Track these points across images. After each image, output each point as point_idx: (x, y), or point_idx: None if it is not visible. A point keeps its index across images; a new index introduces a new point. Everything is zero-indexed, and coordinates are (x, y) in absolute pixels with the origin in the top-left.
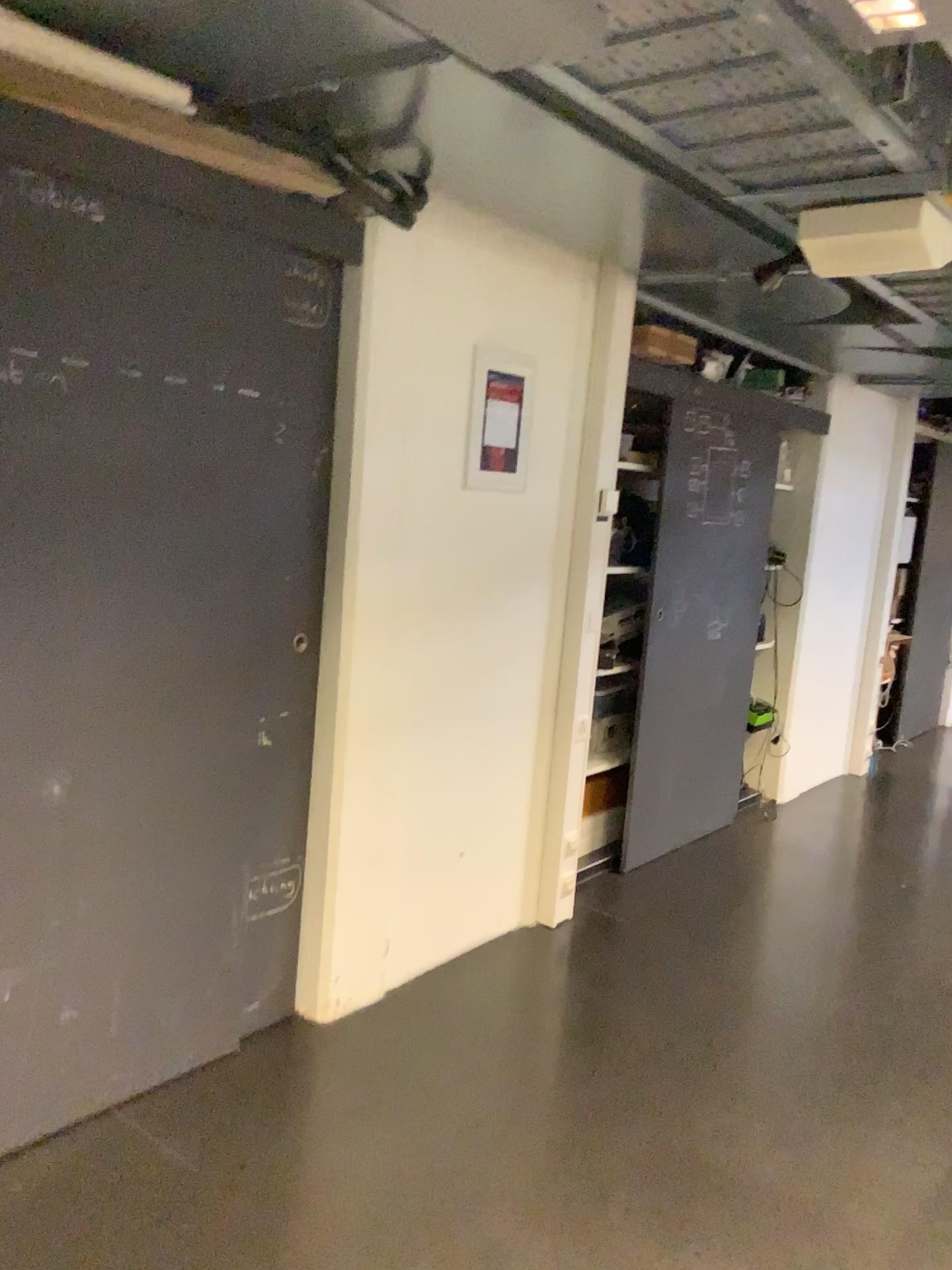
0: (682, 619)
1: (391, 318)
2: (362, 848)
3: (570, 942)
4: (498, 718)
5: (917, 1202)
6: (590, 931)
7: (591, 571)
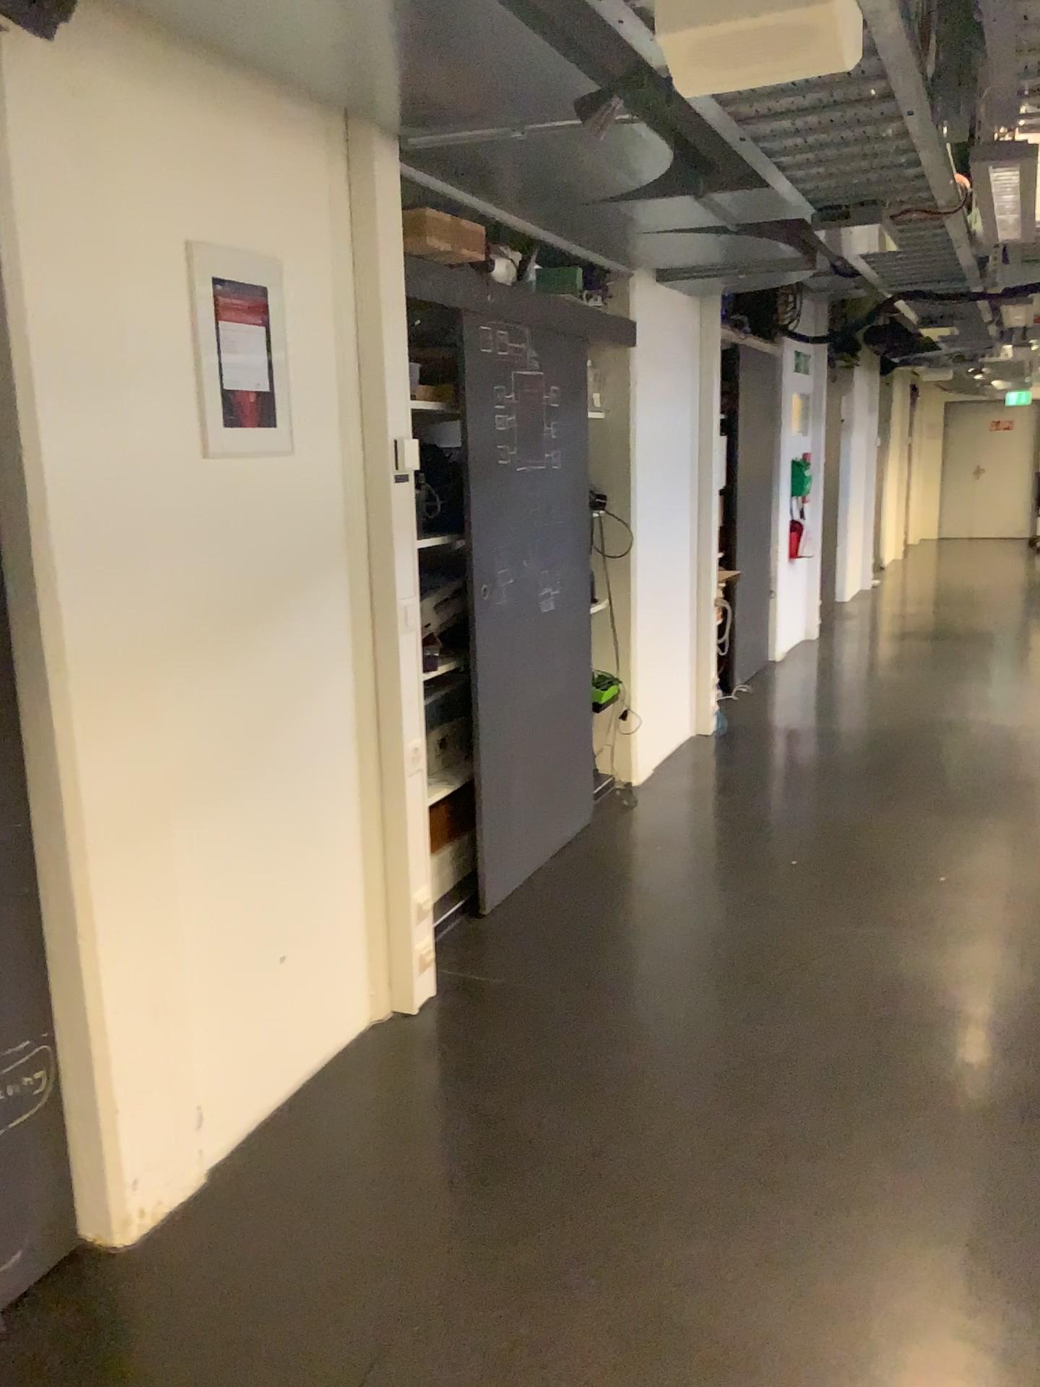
0: (508, 592)
1: (49, 205)
2: (143, 993)
3: (440, 1028)
4: (304, 766)
5: (949, 1302)
6: (460, 1006)
7: (395, 550)
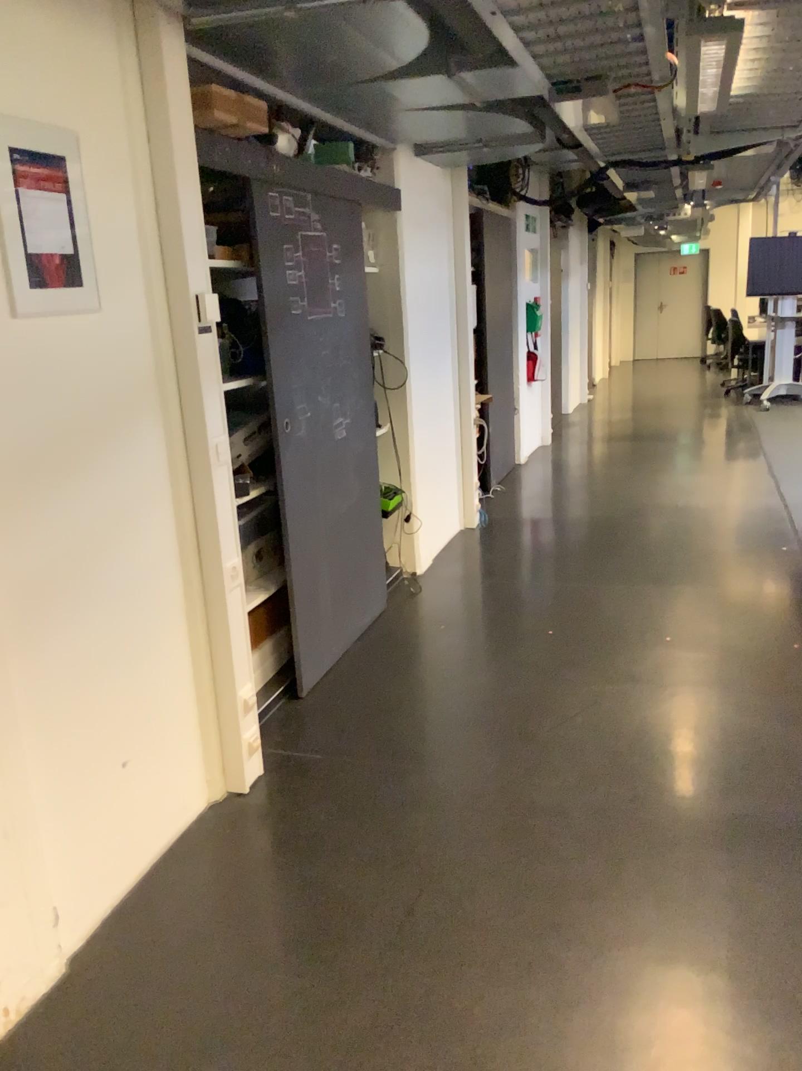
0: (306, 423)
1: None
2: None
3: (269, 802)
4: (133, 592)
5: (719, 1027)
6: (285, 780)
7: (204, 394)
